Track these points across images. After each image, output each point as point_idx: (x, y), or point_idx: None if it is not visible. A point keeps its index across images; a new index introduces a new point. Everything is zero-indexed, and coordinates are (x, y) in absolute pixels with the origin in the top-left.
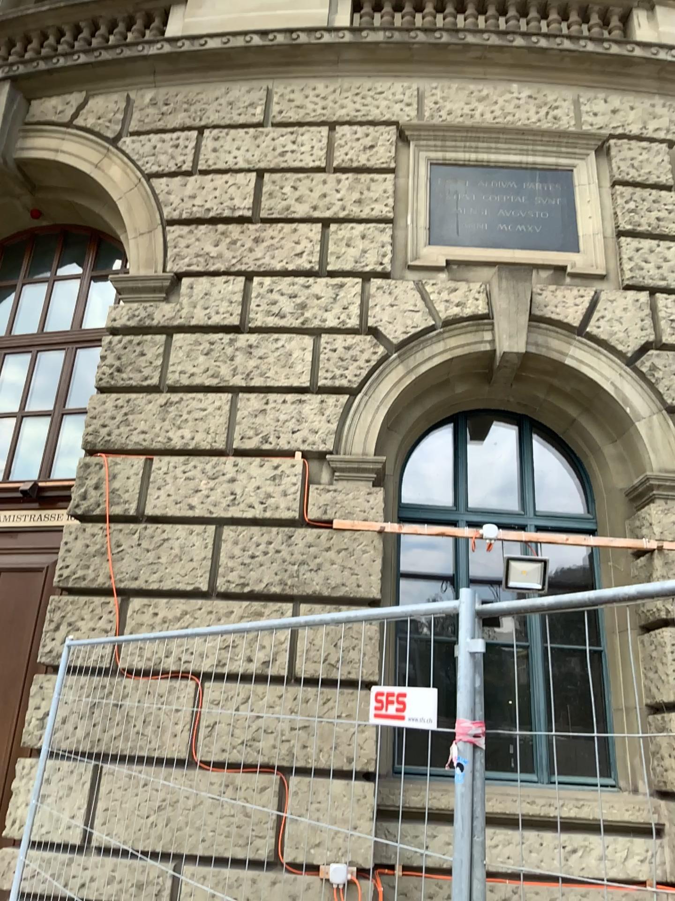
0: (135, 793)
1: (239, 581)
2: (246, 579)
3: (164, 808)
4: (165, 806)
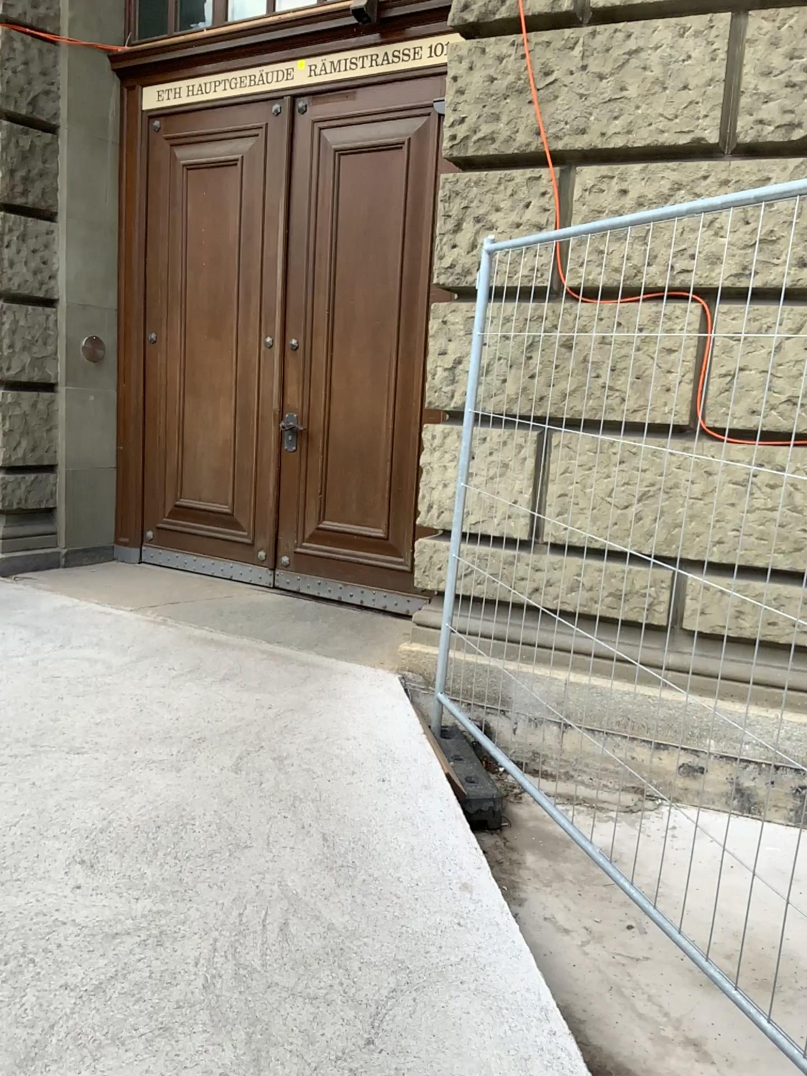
0: (610, 473)
1: (783, 118)
2: (797, 113)
3: (661, 495)
4: (662, 494)
